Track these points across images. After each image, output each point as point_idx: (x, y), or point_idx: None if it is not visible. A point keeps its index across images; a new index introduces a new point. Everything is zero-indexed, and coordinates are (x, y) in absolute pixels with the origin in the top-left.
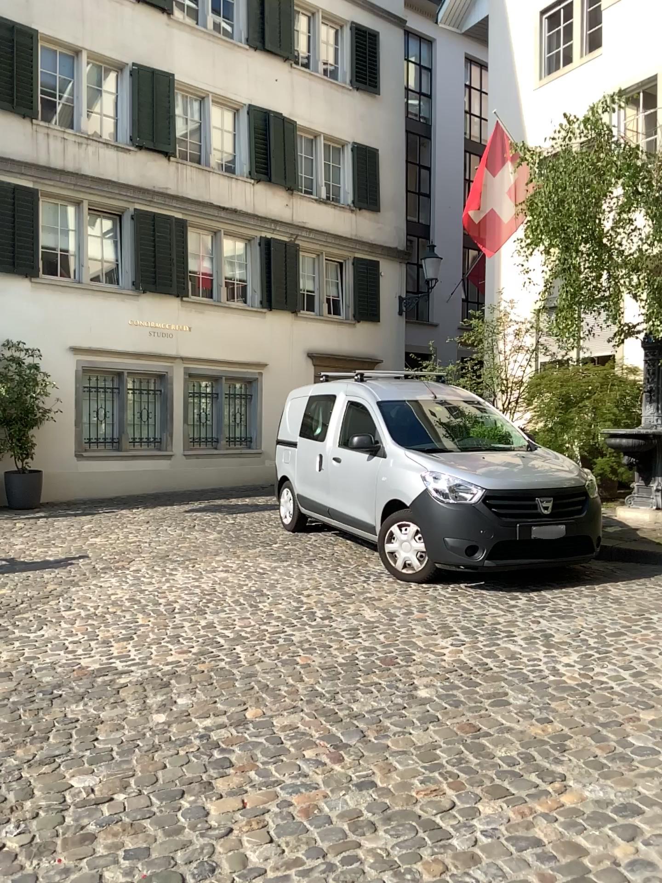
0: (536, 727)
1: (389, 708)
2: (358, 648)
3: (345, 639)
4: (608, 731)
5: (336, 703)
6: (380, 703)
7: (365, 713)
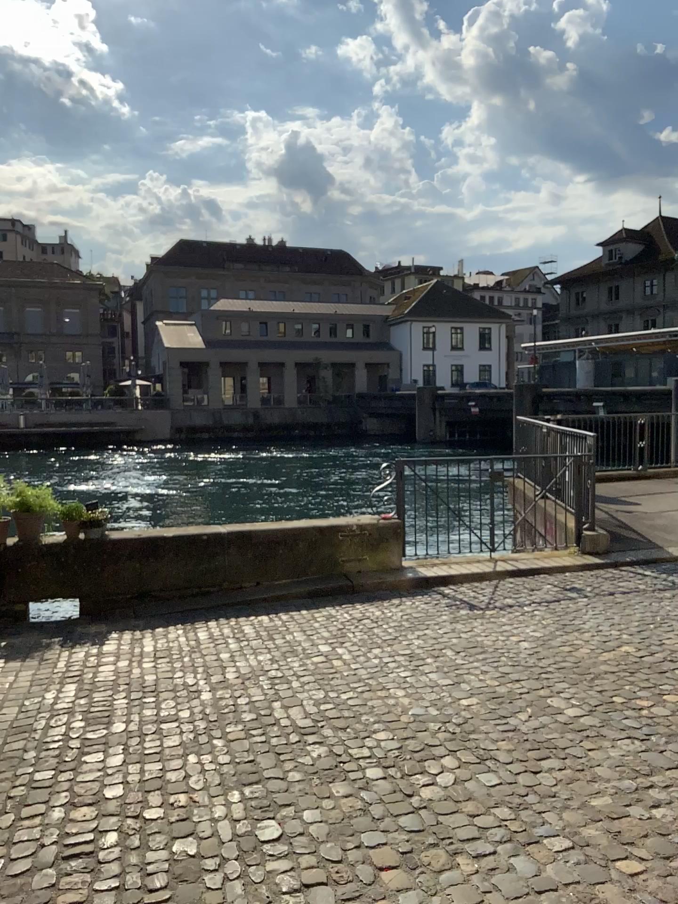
0: None
1: None
2: None
3: None
4: None
5: None
6: None
7: None
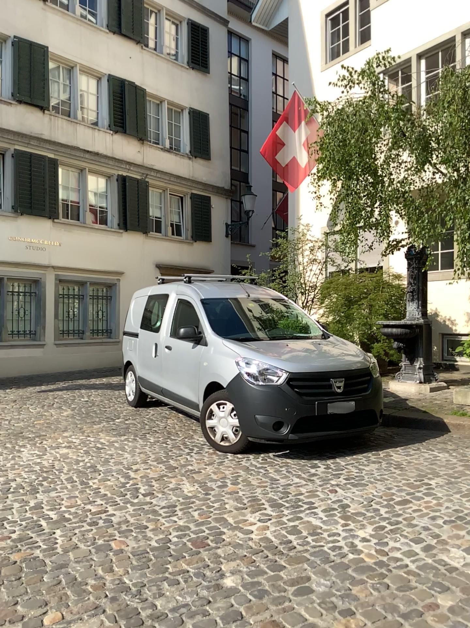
0: (340, 625)
1: (193, 606)
2: (172, 529)
3: (162, 518)
4: (412, 626)
5: (140, 600)
6: (184, 600)
7: (168, 613)
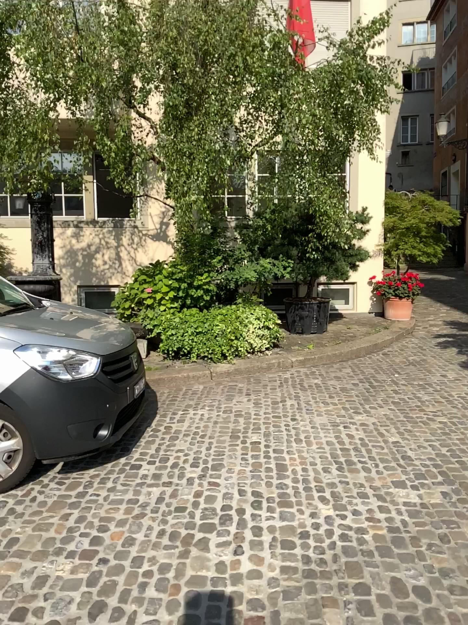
0: None
1: None
2: None
3: None
4: None
5: None
6: None
7: None
